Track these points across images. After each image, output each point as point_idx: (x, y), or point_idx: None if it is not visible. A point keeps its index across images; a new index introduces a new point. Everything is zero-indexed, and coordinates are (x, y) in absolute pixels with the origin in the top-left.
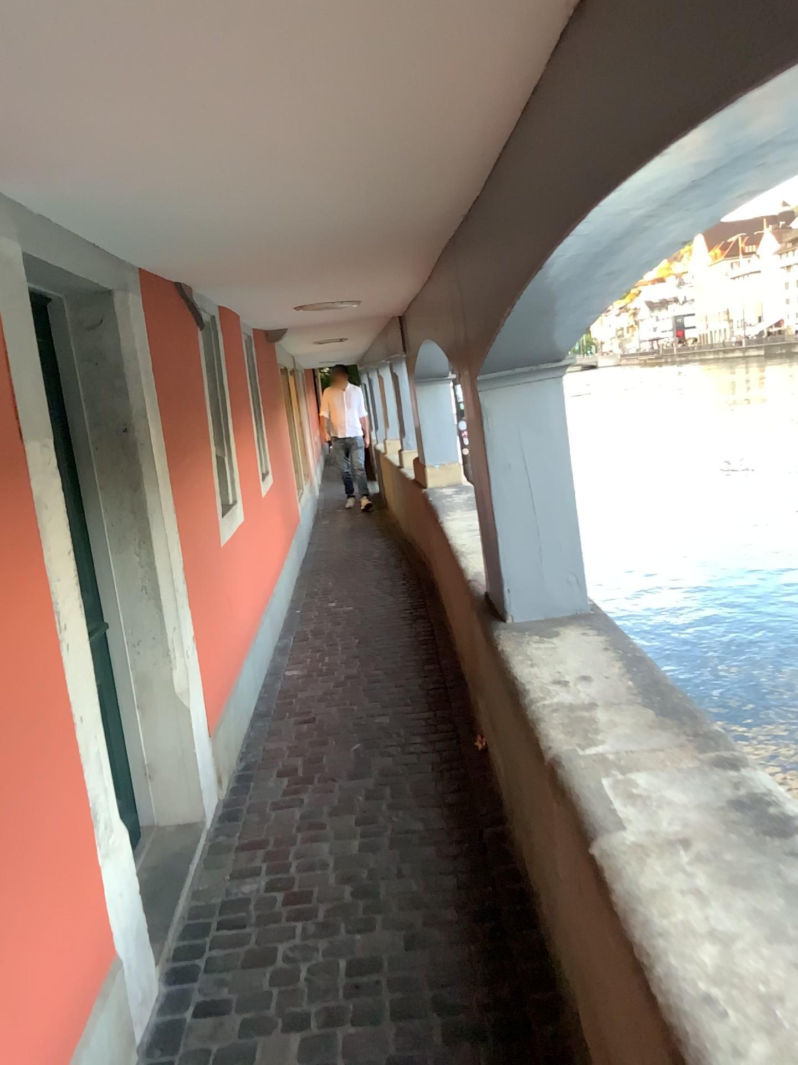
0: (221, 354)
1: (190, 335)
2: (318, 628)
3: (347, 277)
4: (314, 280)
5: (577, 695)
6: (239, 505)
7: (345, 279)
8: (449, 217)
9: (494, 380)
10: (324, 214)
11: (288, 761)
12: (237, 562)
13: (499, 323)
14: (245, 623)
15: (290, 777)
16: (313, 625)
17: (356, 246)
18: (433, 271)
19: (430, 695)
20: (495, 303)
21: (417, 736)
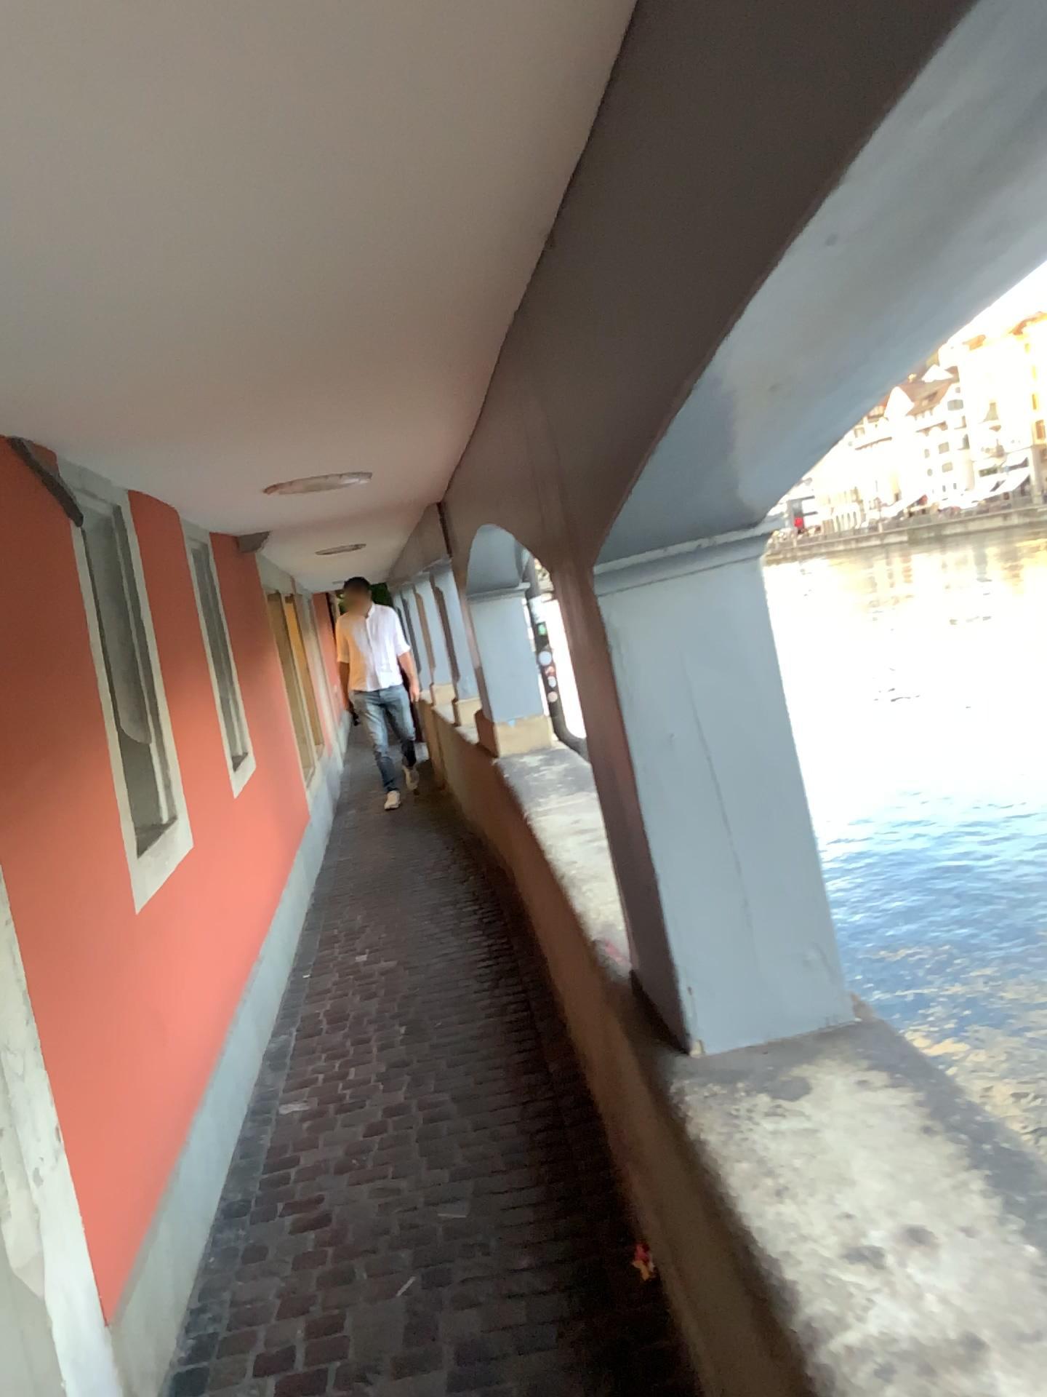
0: (134, 569)
1: (53, 533)
2: (338, 1008)
3: (334, 416)
4: (276, 424)
5: (926, 1312)
6: (179, 825)
7: (332, 422)
8: (519, 224)
9: (625, 573)
10: (232, 210)
11: (279, 1325)
12: (178, 930)
13: (652, 435)
14: (195, 1043)
15: (280, 1375)
16: (331, 1002)
17: (334, 328)
18: (489, 390)
19: (536, 1144)
20: (641, 389)
21: (523, 1249)
